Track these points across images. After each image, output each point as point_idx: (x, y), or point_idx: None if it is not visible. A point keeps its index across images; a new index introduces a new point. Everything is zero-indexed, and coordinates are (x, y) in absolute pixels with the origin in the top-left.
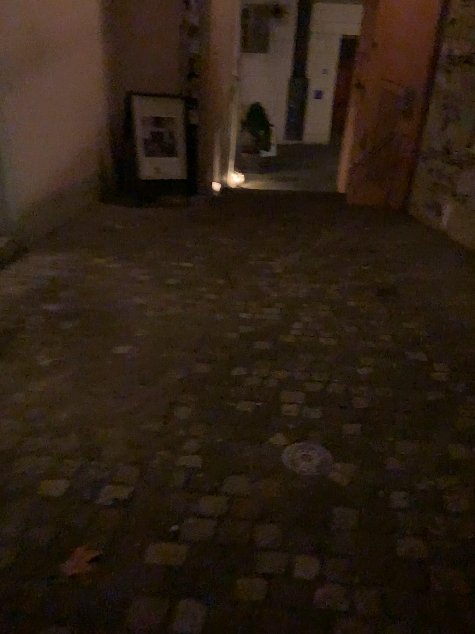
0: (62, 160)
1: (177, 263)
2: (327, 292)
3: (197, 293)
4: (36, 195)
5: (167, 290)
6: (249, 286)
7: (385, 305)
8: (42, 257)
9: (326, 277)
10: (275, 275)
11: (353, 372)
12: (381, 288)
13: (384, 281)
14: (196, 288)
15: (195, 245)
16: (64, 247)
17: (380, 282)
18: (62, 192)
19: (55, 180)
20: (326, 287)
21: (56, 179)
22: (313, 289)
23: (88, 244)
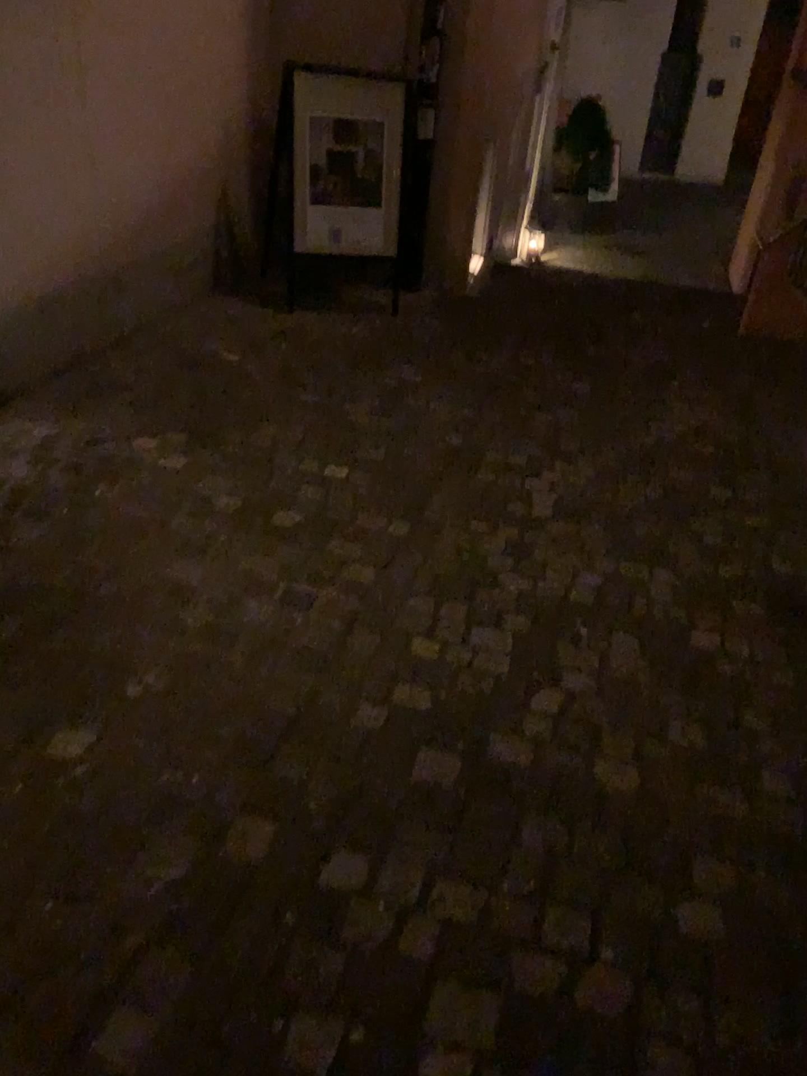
0: (105, 210)
1: (315, 470)
2: (646, 589)
3: (333, 560)
4: (30, 287)
5: (264, 547)
6: (463, 549)
7: (790, 653)
8: (26, 428)
9: (652, 541)
10: (531, 523)
11: (664, 917)
12: (786, 591)
13: (797, 568)
14: (336, 546)
15: (370, 423)
16: (87, 404)
17: (787, 573)
18: (104, 279)
19: (86, 254)
20: (646, 573)
21: (88, 251)
22: (615, 573)
23: (138, 400)
